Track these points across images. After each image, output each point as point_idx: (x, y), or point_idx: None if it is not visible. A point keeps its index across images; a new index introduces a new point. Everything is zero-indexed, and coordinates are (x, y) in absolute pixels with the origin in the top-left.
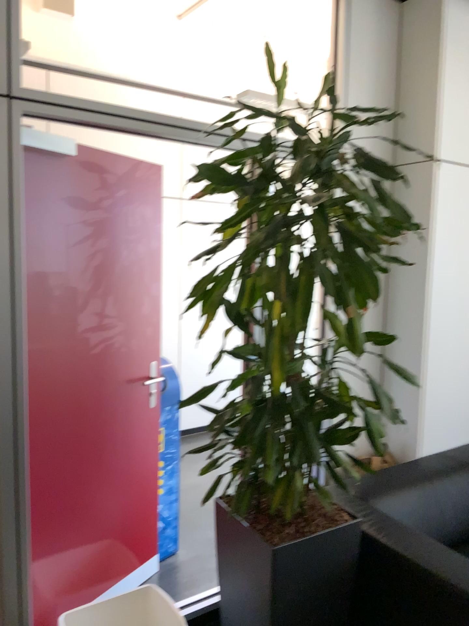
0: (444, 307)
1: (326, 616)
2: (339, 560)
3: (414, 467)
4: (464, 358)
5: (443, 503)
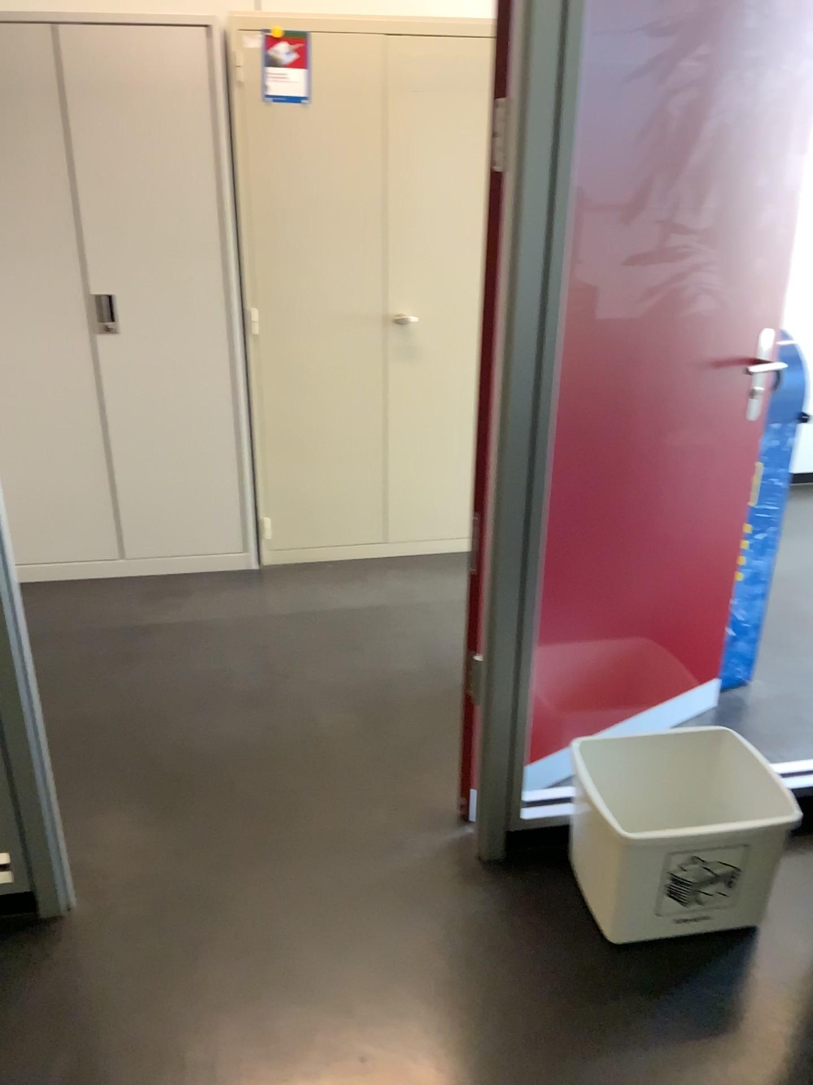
0: None
1: None
2: None
3: None
4: None
5: None
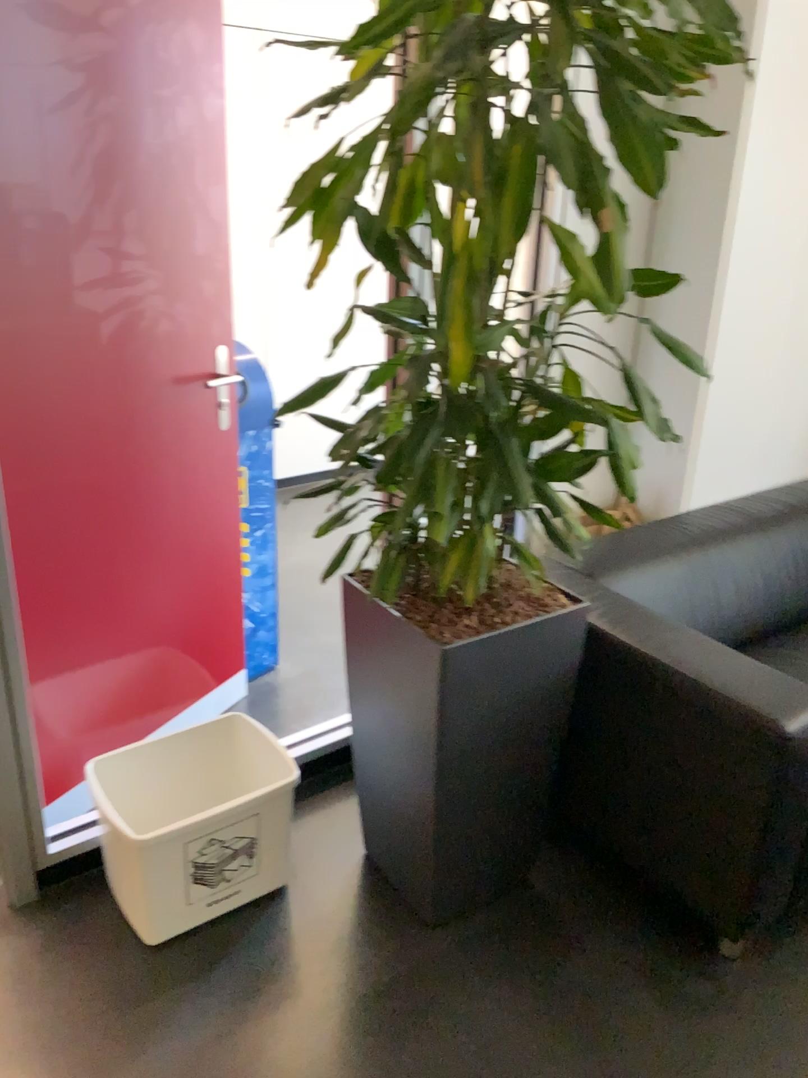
0: (754, 244)
1: (524, 751)
2: (550, 669)
3: (676, 526)
4: (778, 340)
5: (719, 582)
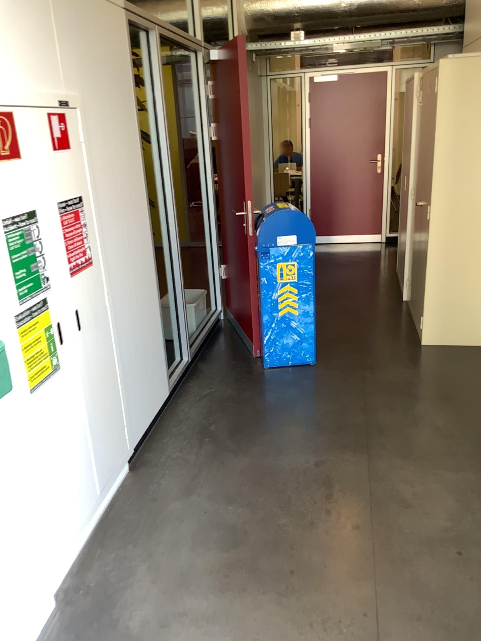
0: None
1: None
2: None
3: None
4: None
5: None
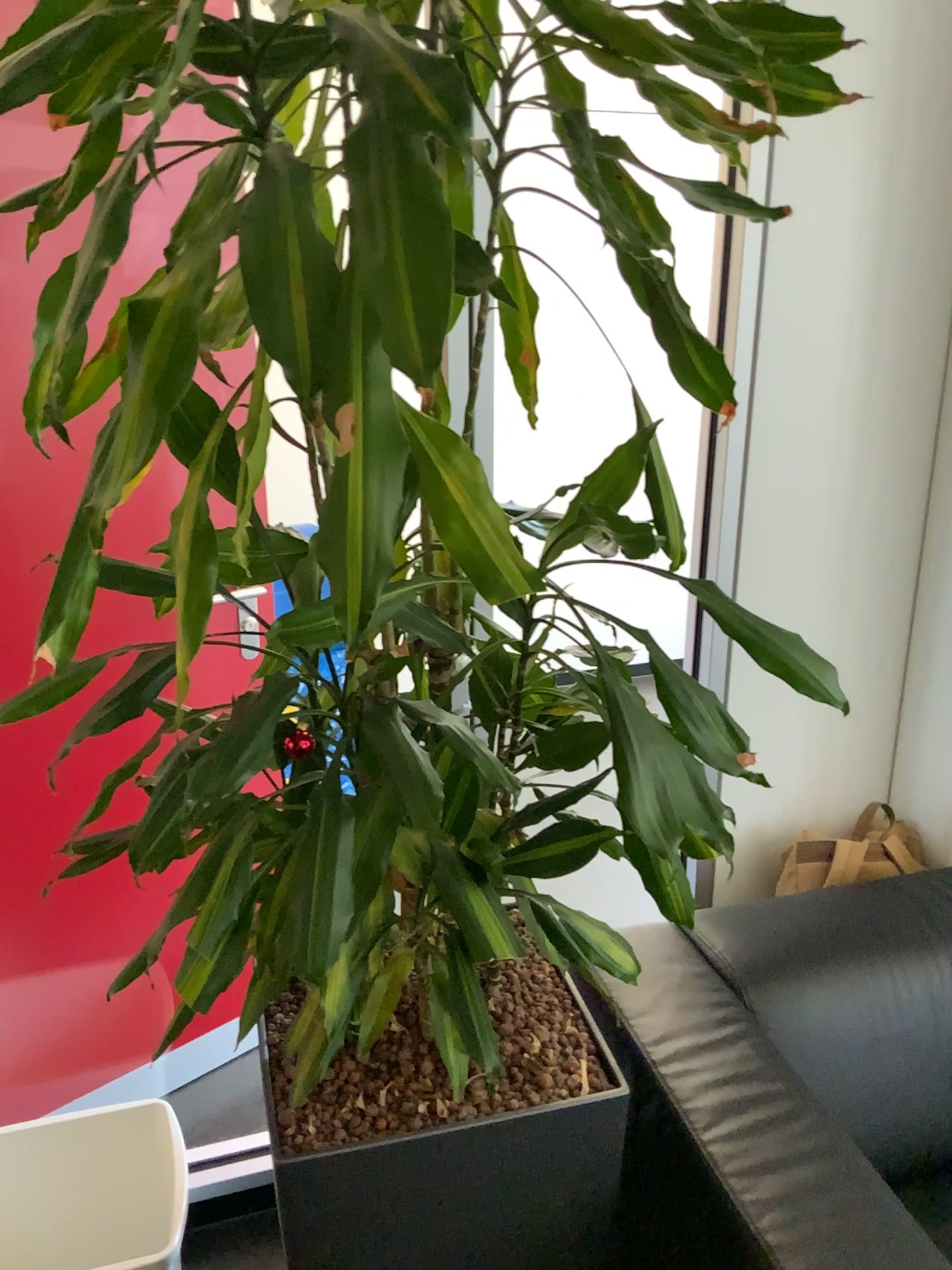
0: None
1: None
2: (553, 1201)
3: None
4: None
5: None
